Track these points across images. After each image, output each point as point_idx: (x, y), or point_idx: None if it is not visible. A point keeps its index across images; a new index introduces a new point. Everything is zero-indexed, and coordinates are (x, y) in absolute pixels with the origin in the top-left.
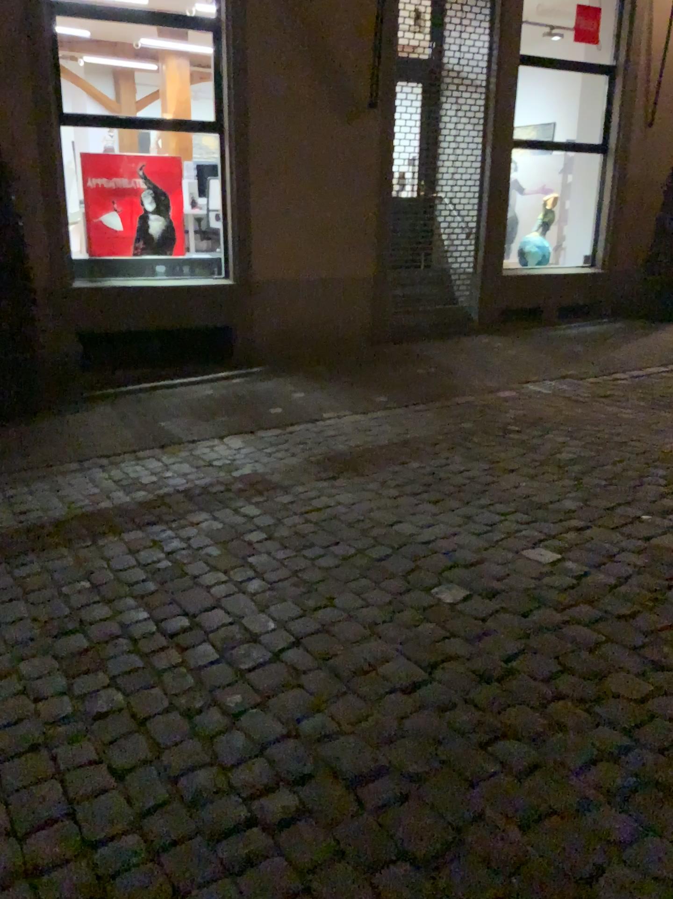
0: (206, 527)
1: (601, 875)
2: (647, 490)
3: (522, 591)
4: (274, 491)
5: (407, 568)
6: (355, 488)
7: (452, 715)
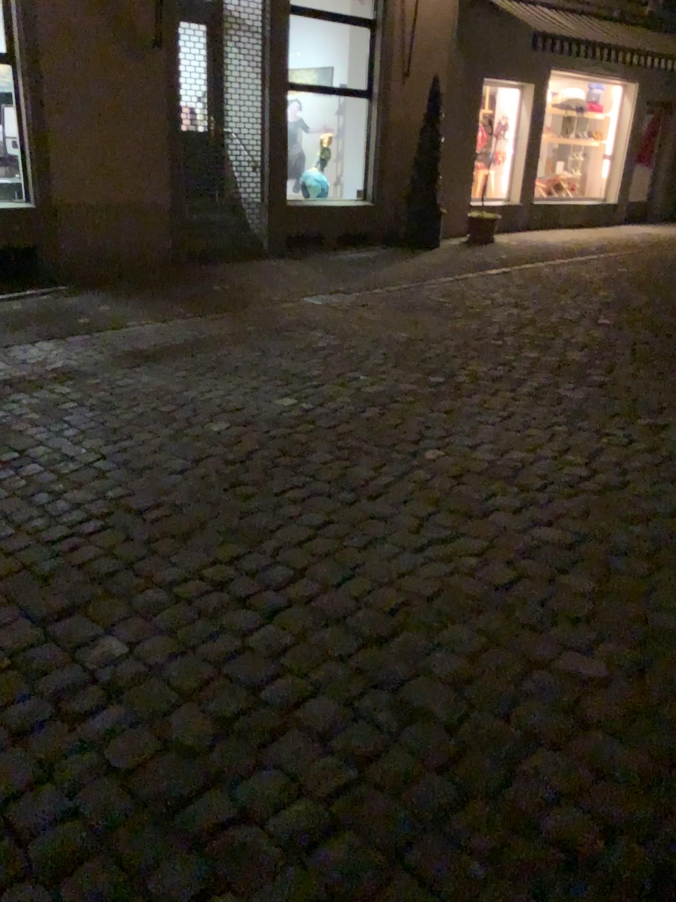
0: (27, 404)
1: (282, 534)
2: (372, 363)
3: (268, 423)
4: (84, 378)
5: (188, 417)
6: (152, 373)
7: (209, 483)
